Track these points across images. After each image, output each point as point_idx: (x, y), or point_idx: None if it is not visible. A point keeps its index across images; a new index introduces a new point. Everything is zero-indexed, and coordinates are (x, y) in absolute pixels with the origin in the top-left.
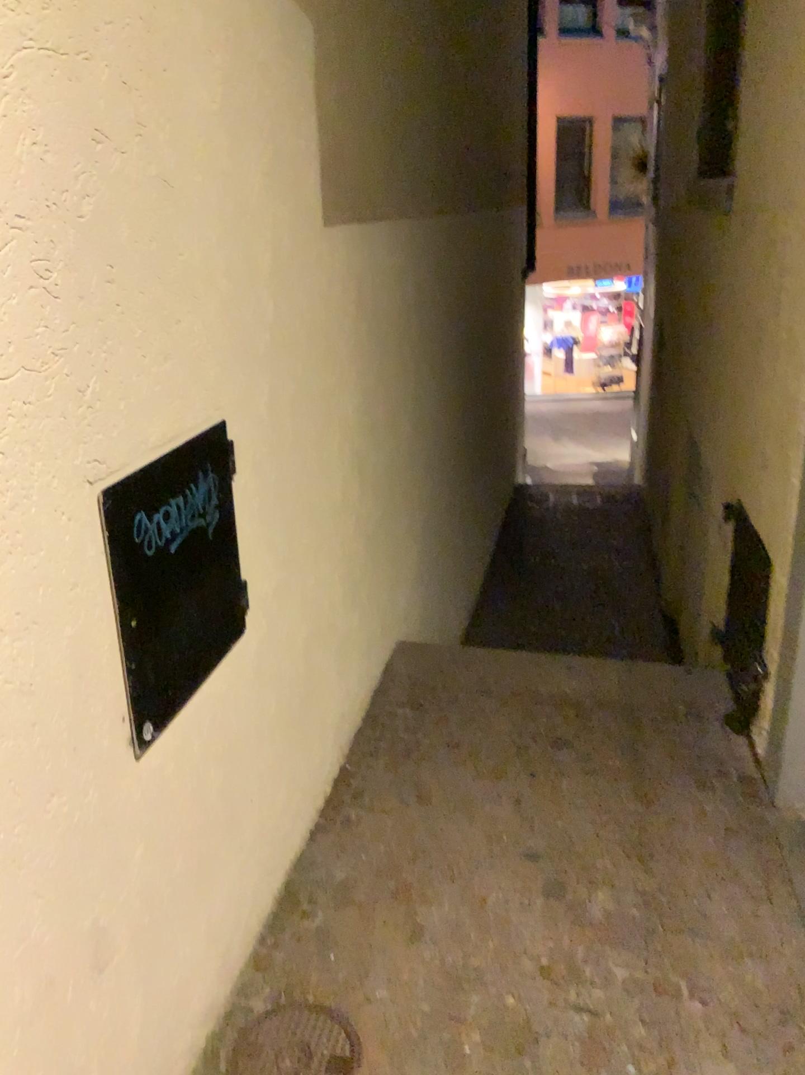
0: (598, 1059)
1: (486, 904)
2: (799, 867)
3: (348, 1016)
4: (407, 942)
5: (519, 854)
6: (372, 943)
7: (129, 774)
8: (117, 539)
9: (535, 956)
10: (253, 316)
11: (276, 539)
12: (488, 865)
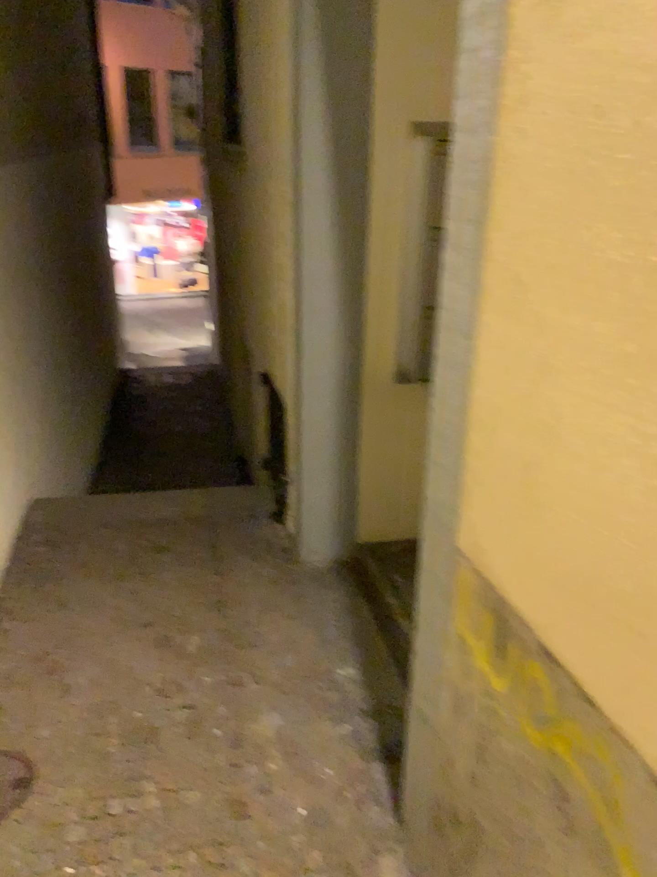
0: (196, 730)
1: (116, 661)
2: (315, 595)
3: (21, 752)
4: (61, 697)
5: (137, 625)
6: (34, 704)
7: None
8: None
9: (152, 684)
10: None
11: None
12: (115, 637)
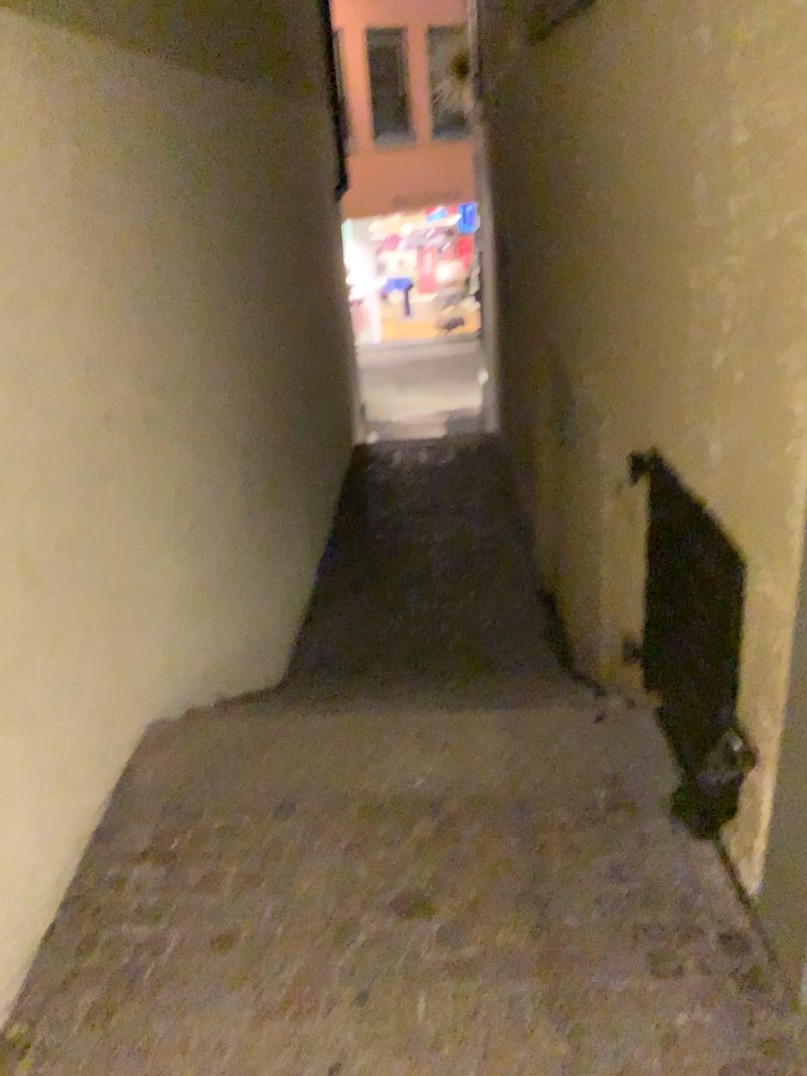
0: None
1: None
2: None
3: None
4: None
5: None
6: None
7: None
8: None
9: None
10: None
11: None
12: None
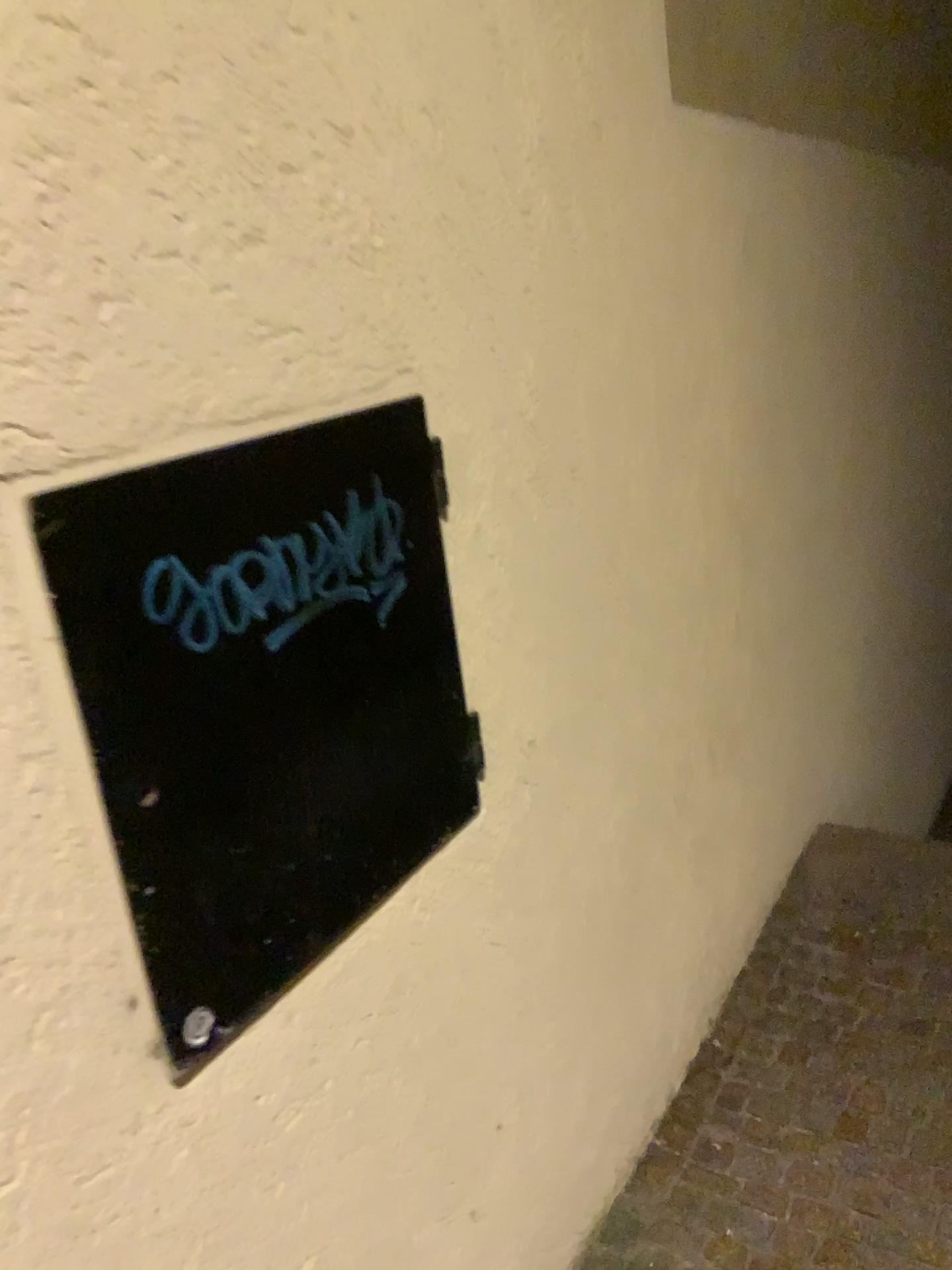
0: None
1: None
2: None
3: None
4: None
5: None
6: None
7: (144, 1127)
8: (90, 615)
9: None
10: (499, 211)
11: (555, 640)
12: None
